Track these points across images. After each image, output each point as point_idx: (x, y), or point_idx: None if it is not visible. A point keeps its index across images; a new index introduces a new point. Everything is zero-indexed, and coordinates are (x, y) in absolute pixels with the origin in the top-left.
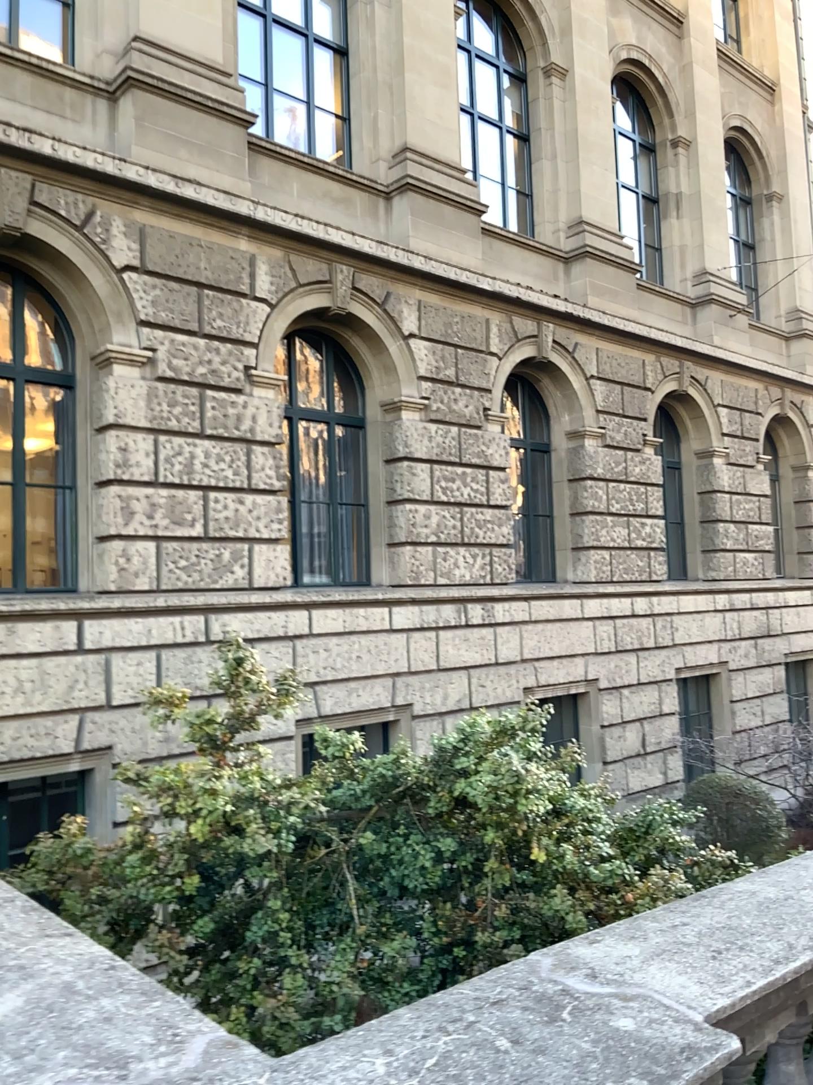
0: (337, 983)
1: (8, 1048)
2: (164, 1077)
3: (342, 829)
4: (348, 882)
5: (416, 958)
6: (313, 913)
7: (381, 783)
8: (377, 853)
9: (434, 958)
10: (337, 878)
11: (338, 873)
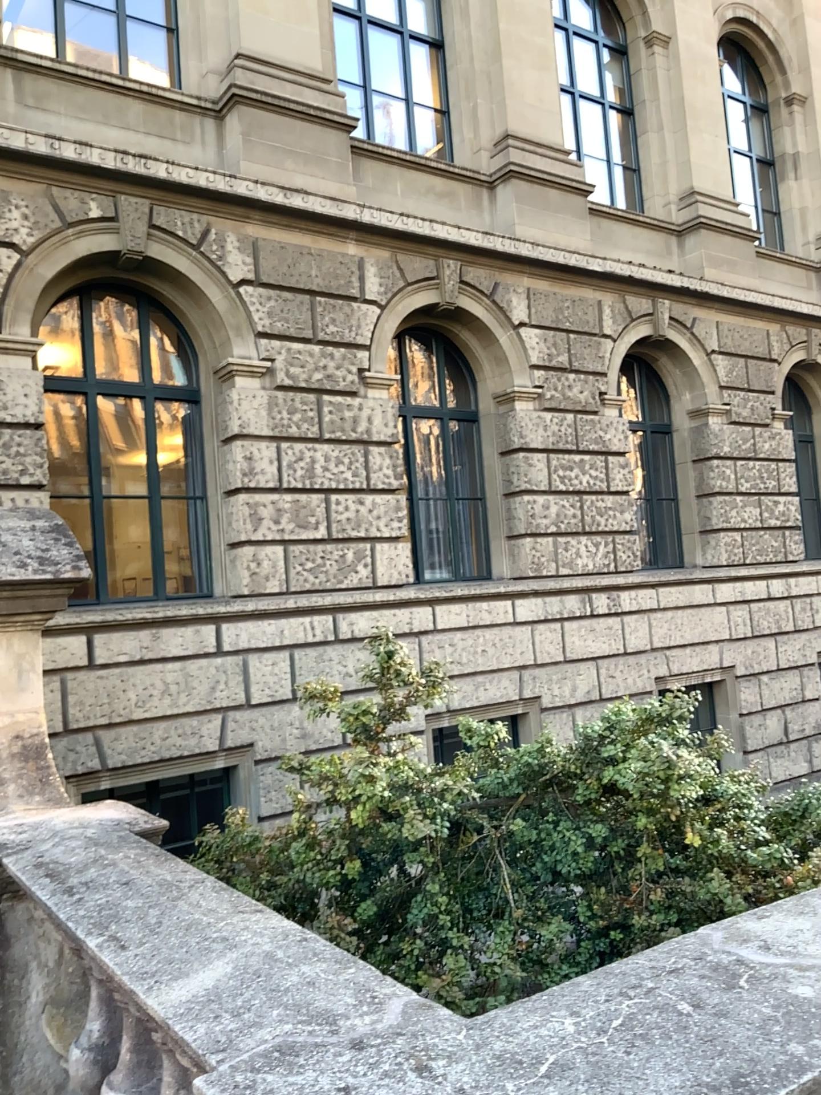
0: (499, 967)
1: (225, 1012)
2: (369, 1040)
3: (492, 818)
4: (504, 868)
5: (574, 943)
6: (470, 899)
7: (528, 773)
8: (529, 841)
9: (591, 943)
10: (491, 866)
11: (492, 860)
